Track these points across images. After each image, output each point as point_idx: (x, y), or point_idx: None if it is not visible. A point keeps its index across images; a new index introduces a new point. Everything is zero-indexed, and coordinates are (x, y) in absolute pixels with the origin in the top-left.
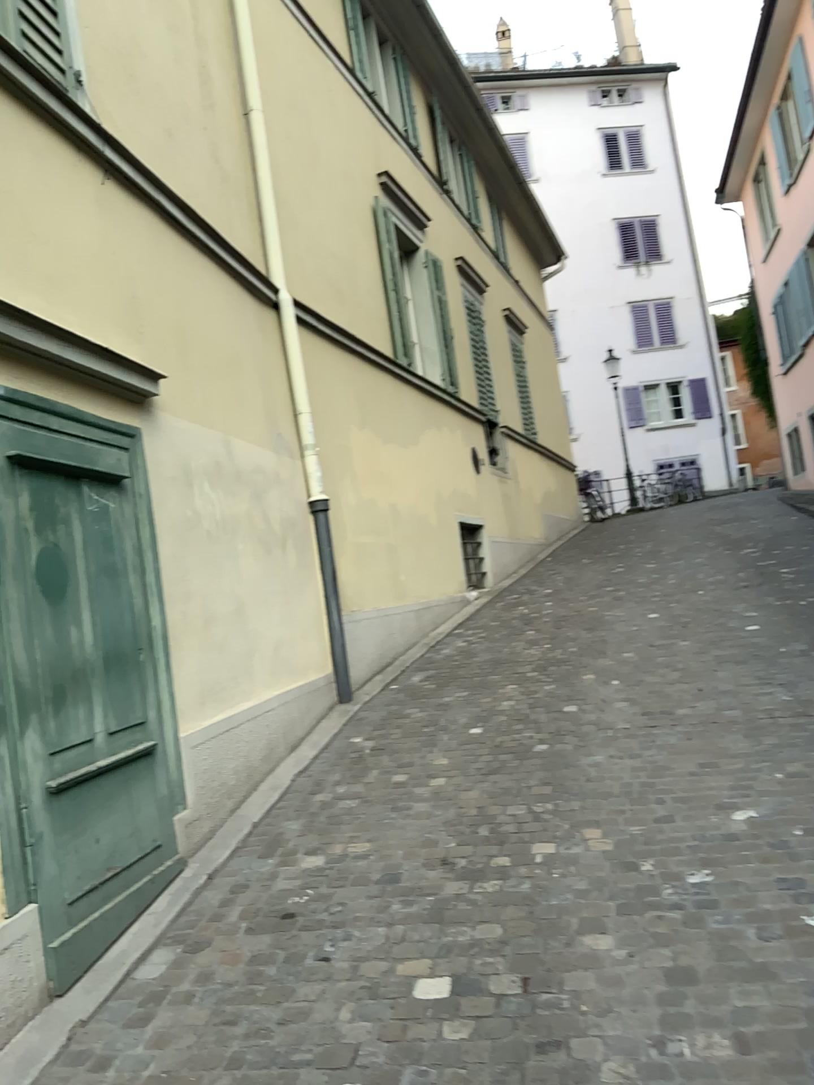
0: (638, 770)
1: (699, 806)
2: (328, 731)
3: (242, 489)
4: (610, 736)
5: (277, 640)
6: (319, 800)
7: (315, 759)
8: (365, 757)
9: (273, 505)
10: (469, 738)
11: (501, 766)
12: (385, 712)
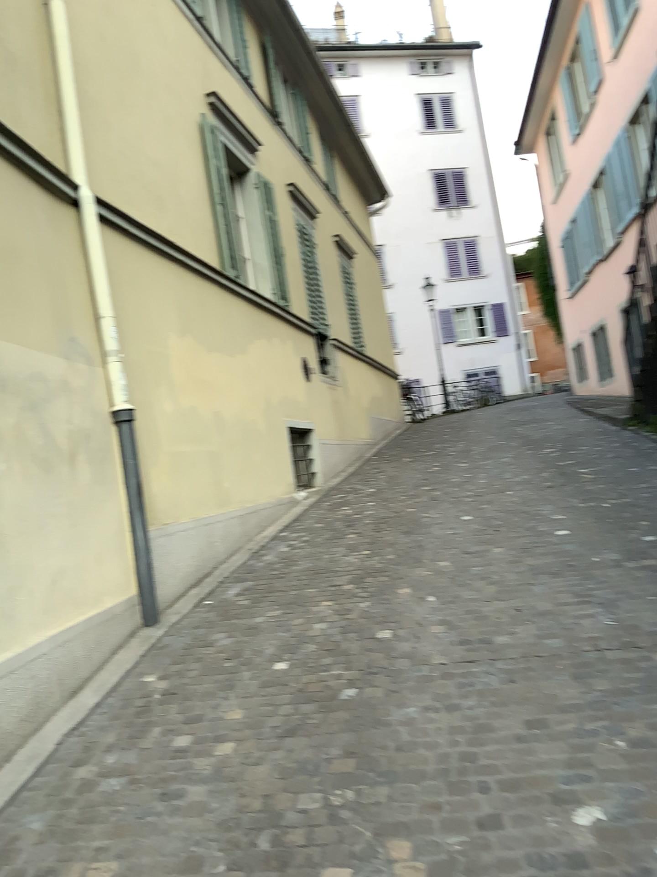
0: (457, 732)
1: (533, 802)
2: (122, 665)
3: (11, 400)
4: (424, 675)
5: (56, 570)
6: (79, 778)
7: (94, 709)
8: (151, 704)
9: (59, 417)
10: (271, 677)
11: (300, 725)
12: (190, 635)
